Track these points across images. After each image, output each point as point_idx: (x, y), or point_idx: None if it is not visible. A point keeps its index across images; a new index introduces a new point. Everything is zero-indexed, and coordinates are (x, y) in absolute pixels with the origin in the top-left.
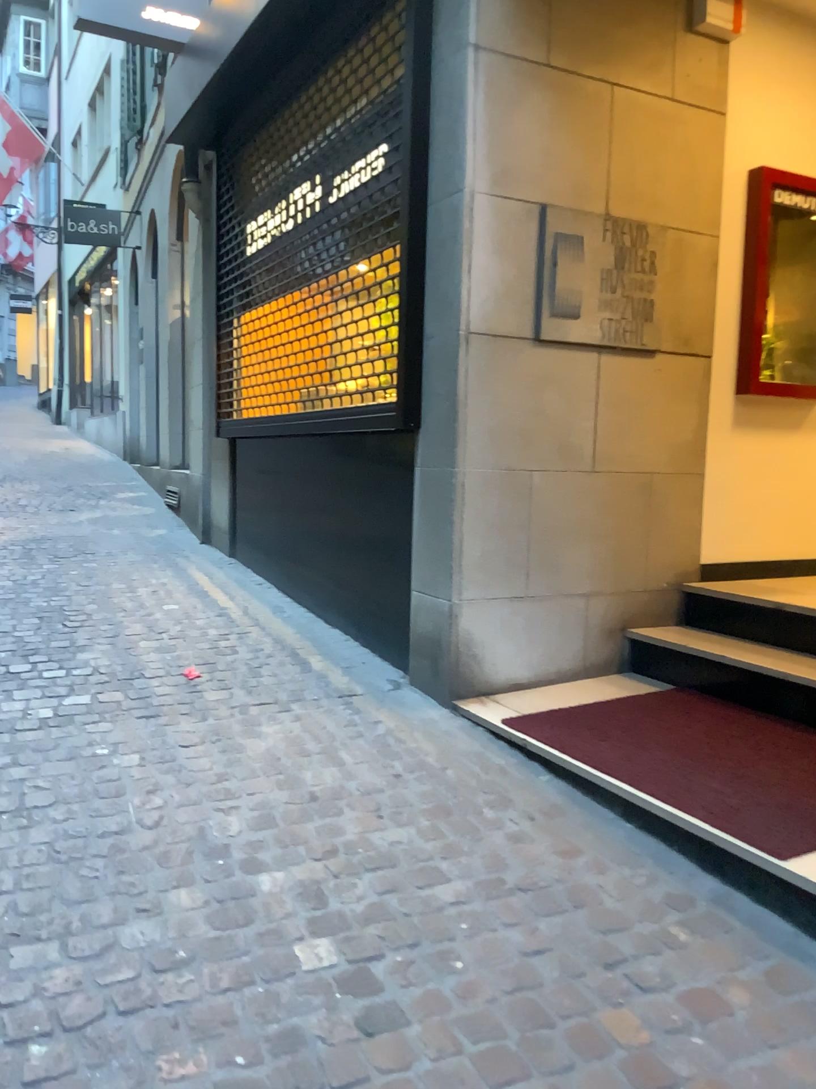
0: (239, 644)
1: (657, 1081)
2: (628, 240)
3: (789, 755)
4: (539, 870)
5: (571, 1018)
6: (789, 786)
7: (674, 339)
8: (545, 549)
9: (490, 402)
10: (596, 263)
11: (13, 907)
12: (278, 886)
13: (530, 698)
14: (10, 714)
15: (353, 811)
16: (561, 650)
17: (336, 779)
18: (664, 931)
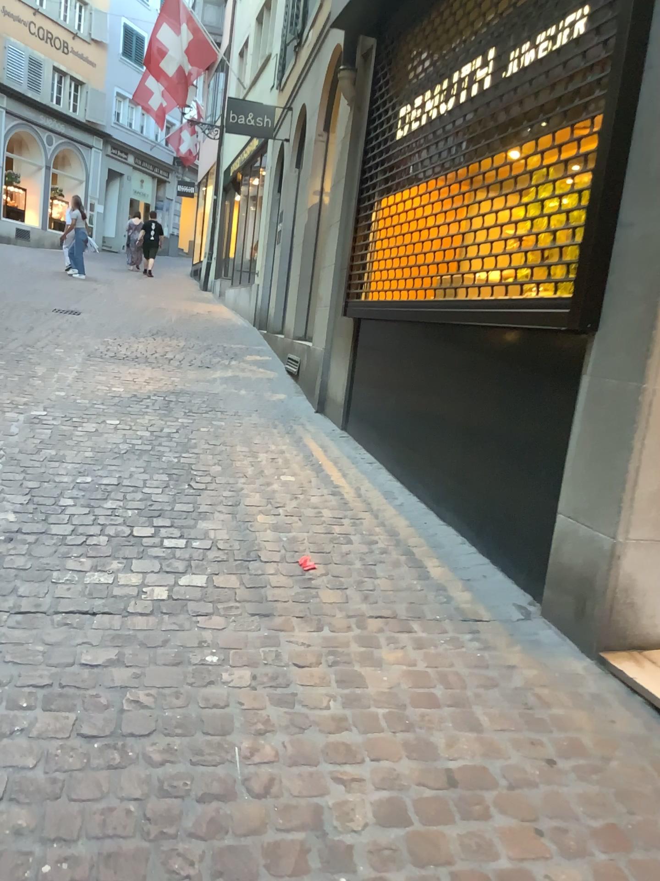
0: (355, 532)
1: None
2: None
3: None
4: None
5: None
6: None
7: None
8: None
9: None
10: None
11: None
12: None
13: None
14: (124, 591)
15: (504, 815)
16: None
17: (476, 752)
18: None
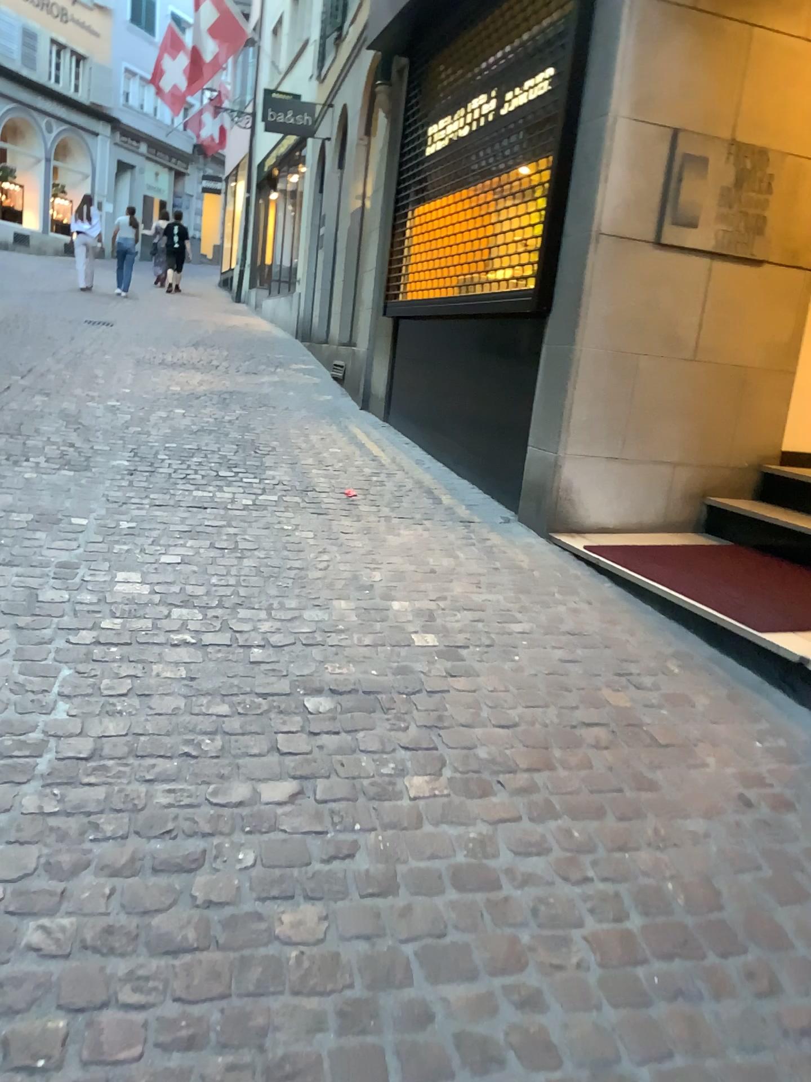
0: (388, 478)
1: (628, 720)
2: (749, 163)
3: (802, 586)
4: (586, 627)
5: (583, 689)
6: (790, 601)
7: (781, 253)
8: (641, 420)
9: (609, 294)
10: (717, 182)
11: (236, 591)
12: (404, 606)
13: (612, 536)
14: (221, 498)
15: (461, 581)
16: (645, 505)
17: (451, 563)
18: (664, 666)
